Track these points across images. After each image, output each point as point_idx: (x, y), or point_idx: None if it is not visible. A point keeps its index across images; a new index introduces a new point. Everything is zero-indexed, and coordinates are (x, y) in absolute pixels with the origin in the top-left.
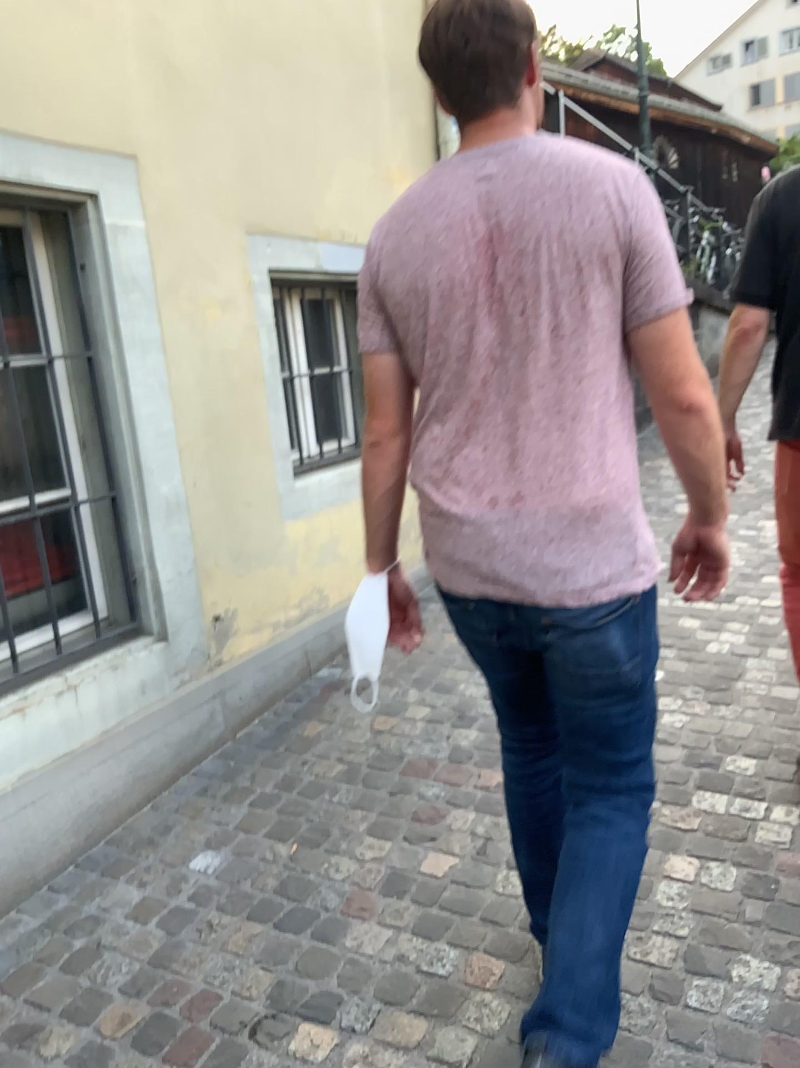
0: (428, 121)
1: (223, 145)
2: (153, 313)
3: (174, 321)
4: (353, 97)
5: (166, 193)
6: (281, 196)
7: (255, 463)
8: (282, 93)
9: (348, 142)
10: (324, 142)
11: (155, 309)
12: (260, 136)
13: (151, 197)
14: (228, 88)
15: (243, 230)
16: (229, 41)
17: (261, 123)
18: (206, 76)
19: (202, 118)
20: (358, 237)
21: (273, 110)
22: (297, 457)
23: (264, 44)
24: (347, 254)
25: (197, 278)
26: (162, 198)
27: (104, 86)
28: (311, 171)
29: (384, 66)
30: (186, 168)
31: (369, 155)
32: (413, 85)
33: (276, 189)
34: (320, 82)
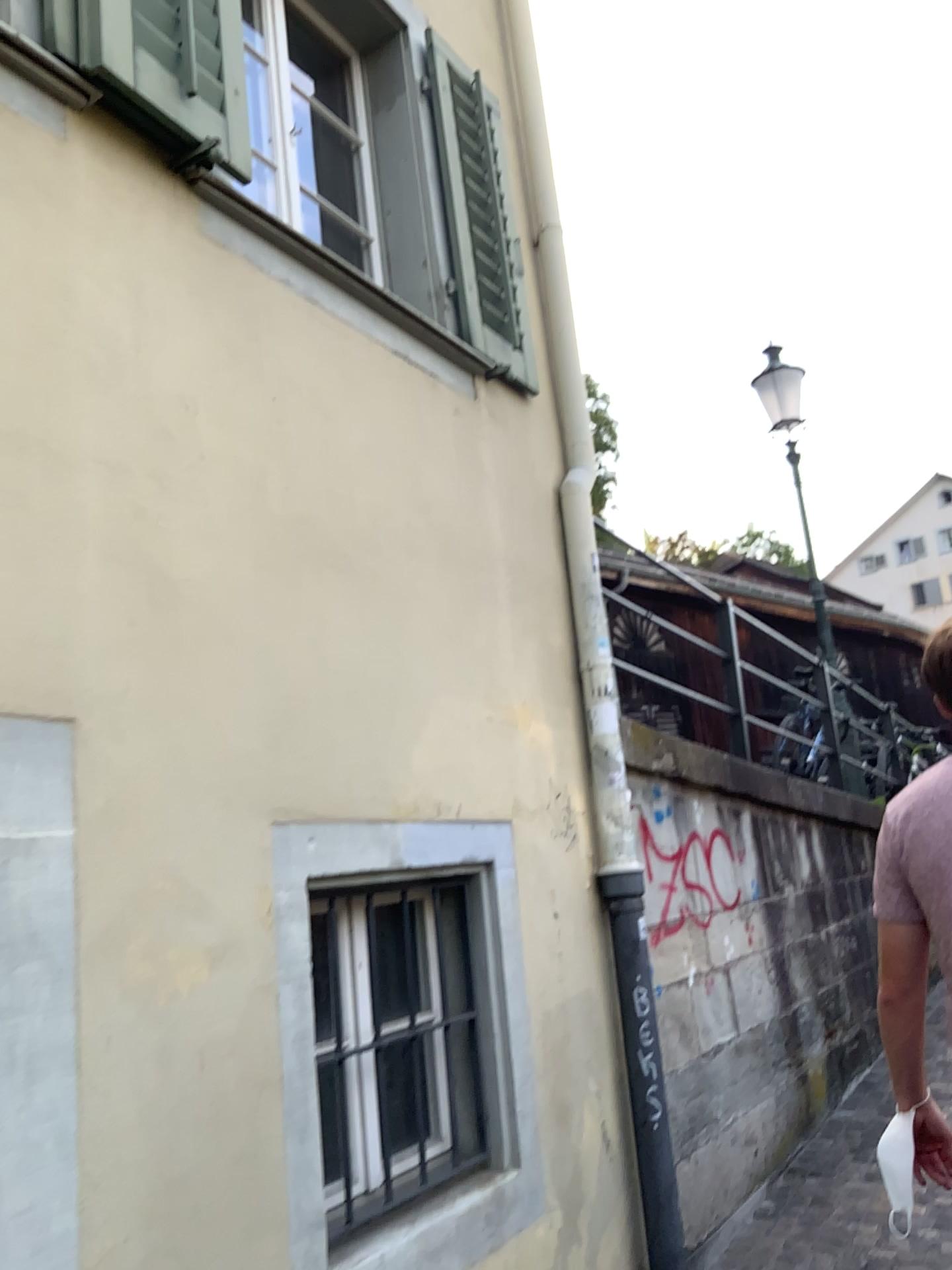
0: (565, 639)
1: (242, 689)
2: (65, 990)
3: (110, 998)
4: (458, 612)
5: (127, 770)
6: (337, 759)
7: (250, 1263)
8: (349, 610)
9: (448, 672)
10: (412, 674)
11: (70, 981)
12: (308, 671)
13: (95, 778)
14: (259, 605)
15: (265, 818)
16: (268, 541)
17: (312, 652)
18: (223, 590)
19: (208, 649)
20: (462, 810)
21: (332, 634)
22: (344, 1202)
23: (323, 546)
24: (444, 838)
25: (171, 910)
26: (116, 780)
27: (31, 607)
28: (389, 717)
29: (503, 571)
30: (171, 728)
31: (481, 688)
32: (543, 595)
33: (330, 749)
34: (408, 595)
